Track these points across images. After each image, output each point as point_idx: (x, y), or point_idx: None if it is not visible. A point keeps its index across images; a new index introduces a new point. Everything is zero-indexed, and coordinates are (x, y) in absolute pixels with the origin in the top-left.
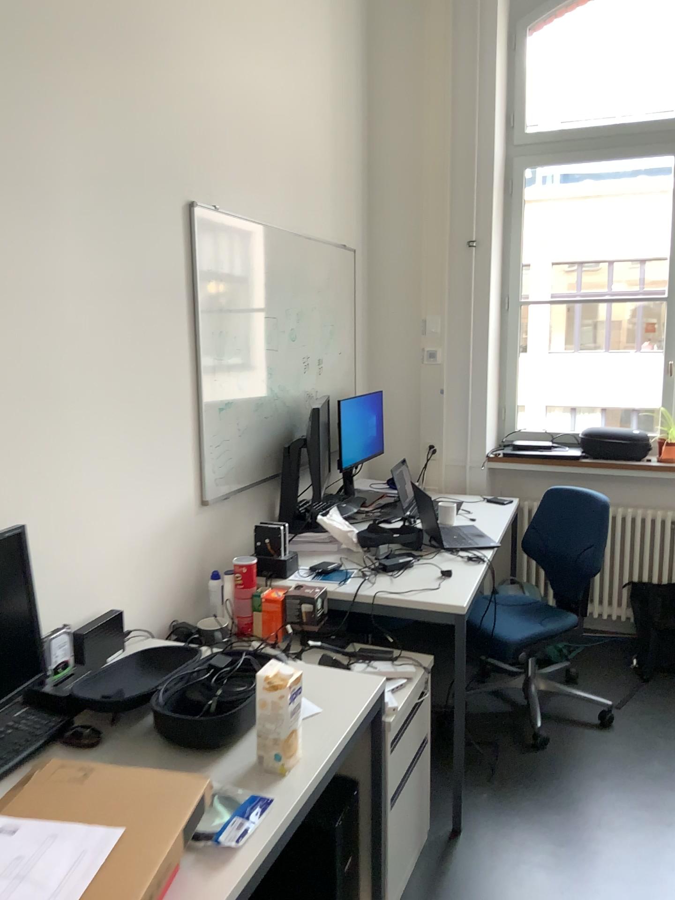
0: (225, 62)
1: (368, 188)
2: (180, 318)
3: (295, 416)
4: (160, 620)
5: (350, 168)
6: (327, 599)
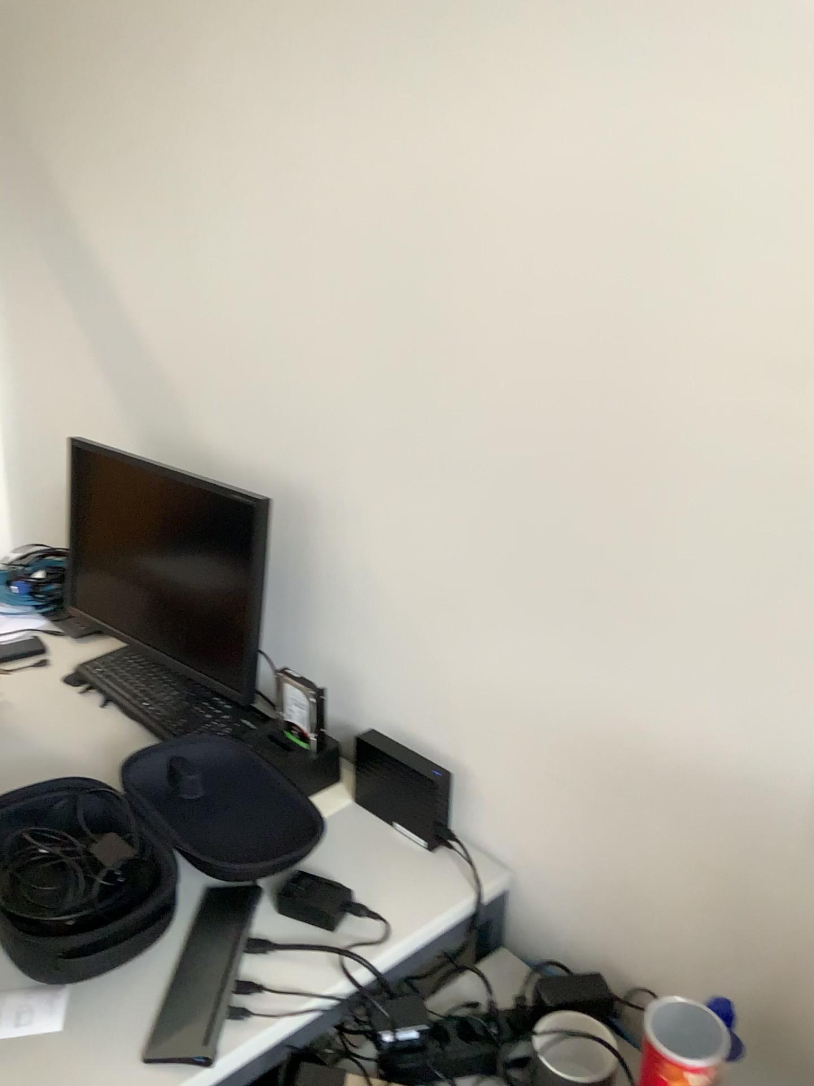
0: None
1: None
2: None
3: None
4: (616, 950)
5: None
6: None
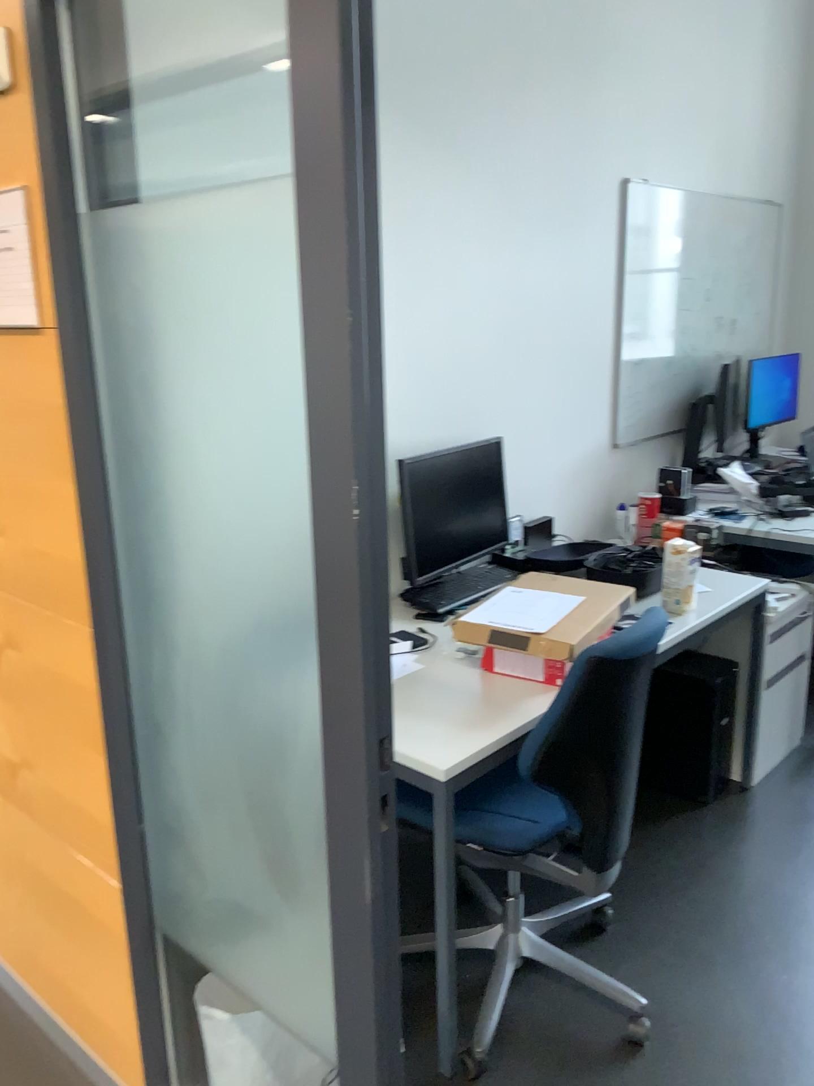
0: (663, 39)
1: (800, 135)
2: (609, 280)
3: (701, 374)
4: (575, 536)
5: (782, 116)
6: (721, 530)
